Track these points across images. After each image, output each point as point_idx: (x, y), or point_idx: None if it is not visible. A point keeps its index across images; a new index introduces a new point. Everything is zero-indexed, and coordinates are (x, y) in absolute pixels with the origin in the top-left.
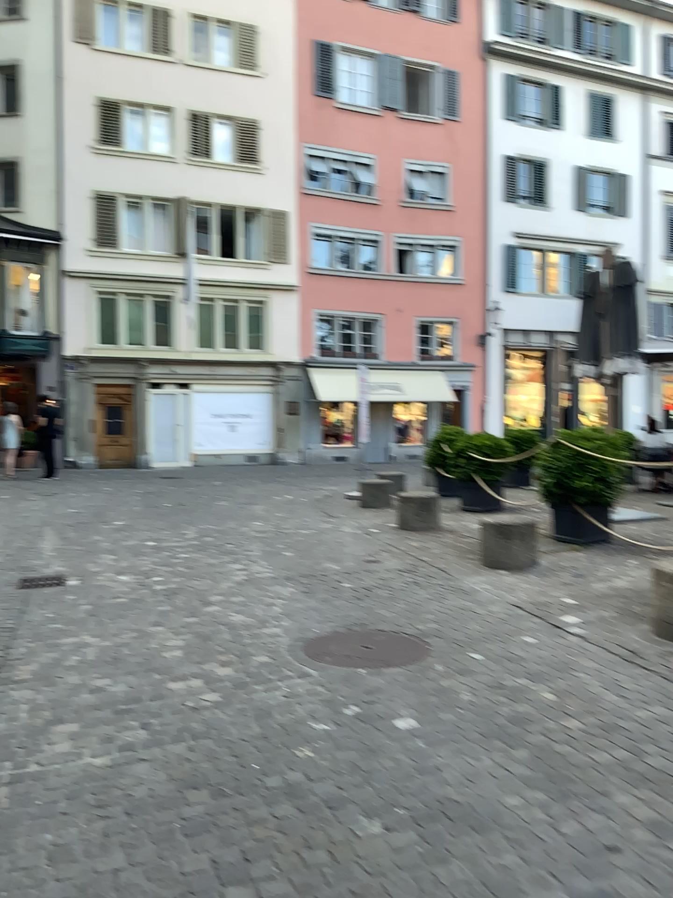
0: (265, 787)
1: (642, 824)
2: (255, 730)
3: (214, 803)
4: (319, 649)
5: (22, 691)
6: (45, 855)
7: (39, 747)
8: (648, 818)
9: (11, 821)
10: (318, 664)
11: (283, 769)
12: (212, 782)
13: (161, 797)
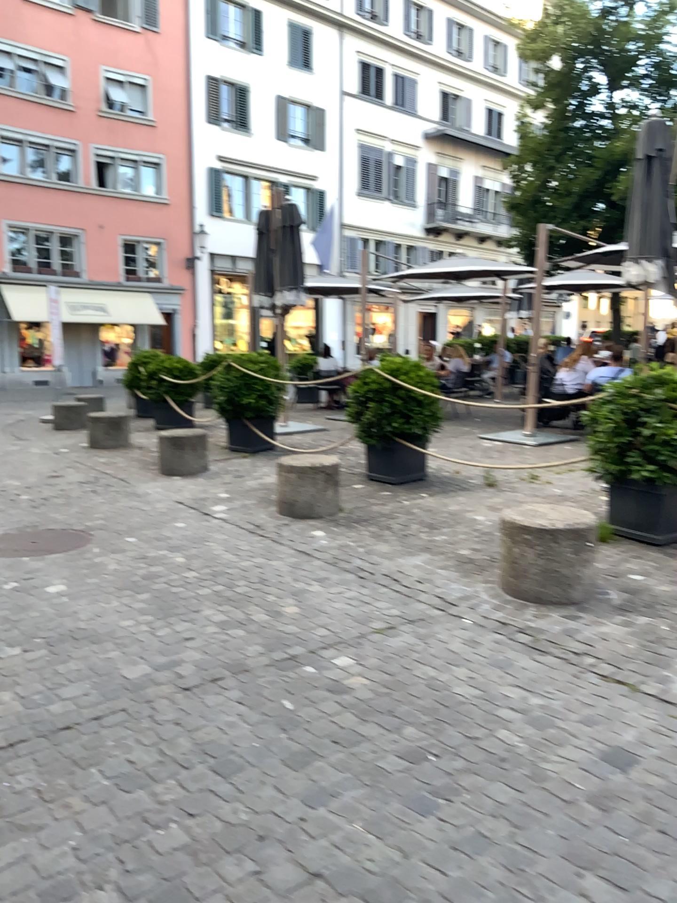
0: None
1: (212, 623)
2: None
3: None
4: None
5: None
6: None
7: None
8: (218, 619)
9: None
10: None
11: None
12: None
13: None
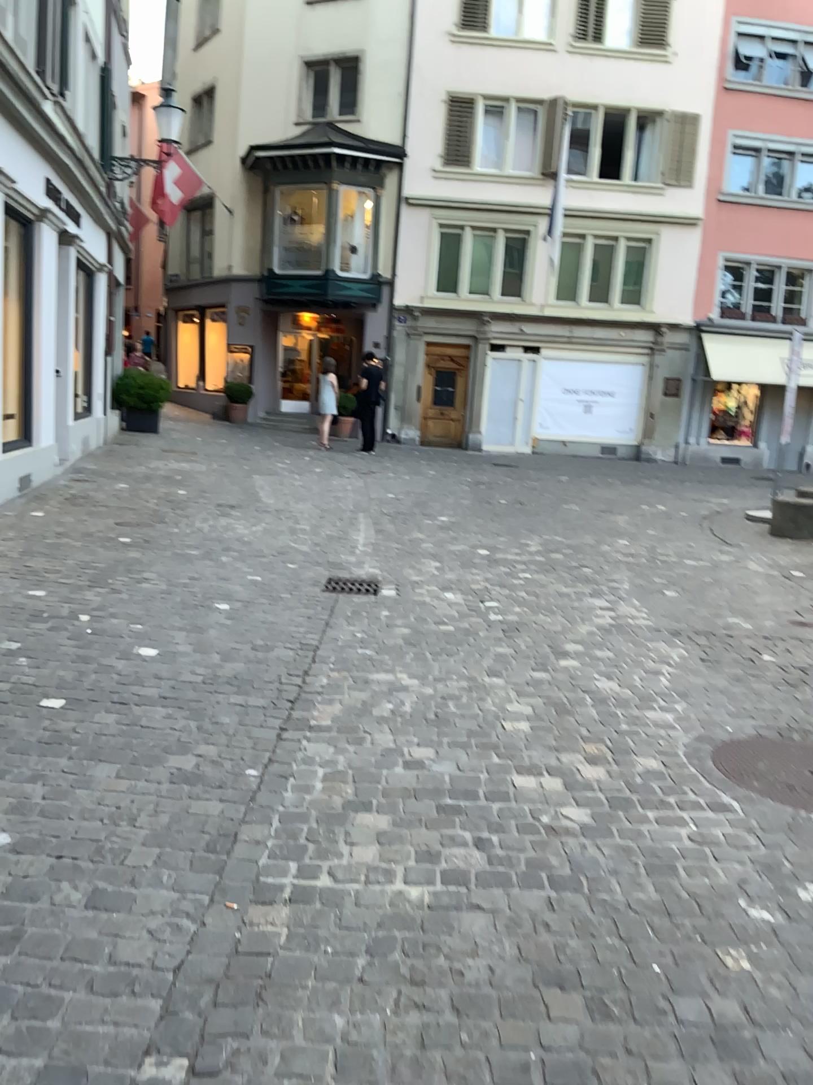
0: (675, 1018)
1: None
2: (650, 893)
3: (590, 1028)
4: (739, 764)
5: (320, 744)
6: (332, 1054)
7: (335, 841)
8: None
9: (290, 971)
10: (739, 789)
11: (702, 988)
12: (585, 980)
13: (506, 990)
